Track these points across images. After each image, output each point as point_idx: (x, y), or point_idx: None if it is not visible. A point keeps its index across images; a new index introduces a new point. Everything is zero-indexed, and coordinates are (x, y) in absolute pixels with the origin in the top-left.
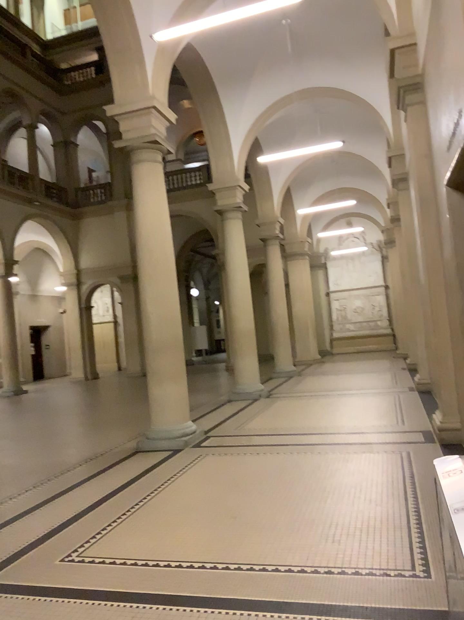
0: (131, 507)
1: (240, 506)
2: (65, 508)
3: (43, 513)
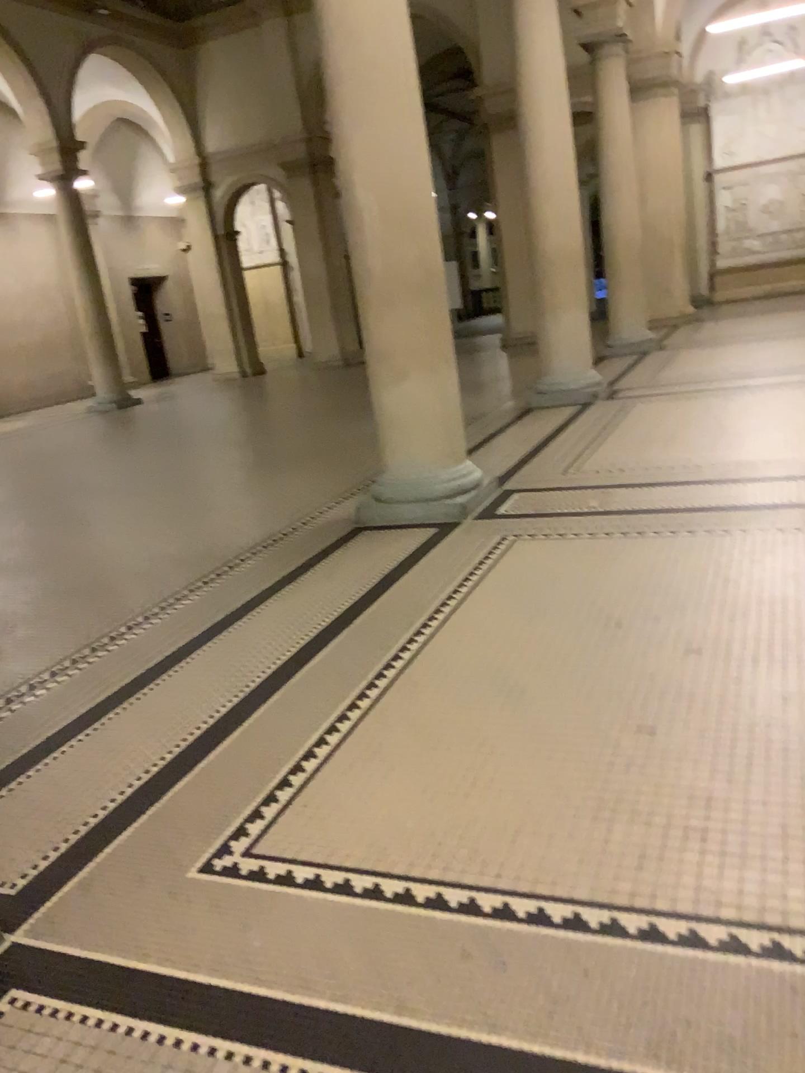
0: (372, 683)
1: (657, 686)
2: (214, 679)
3: (164, 692)
